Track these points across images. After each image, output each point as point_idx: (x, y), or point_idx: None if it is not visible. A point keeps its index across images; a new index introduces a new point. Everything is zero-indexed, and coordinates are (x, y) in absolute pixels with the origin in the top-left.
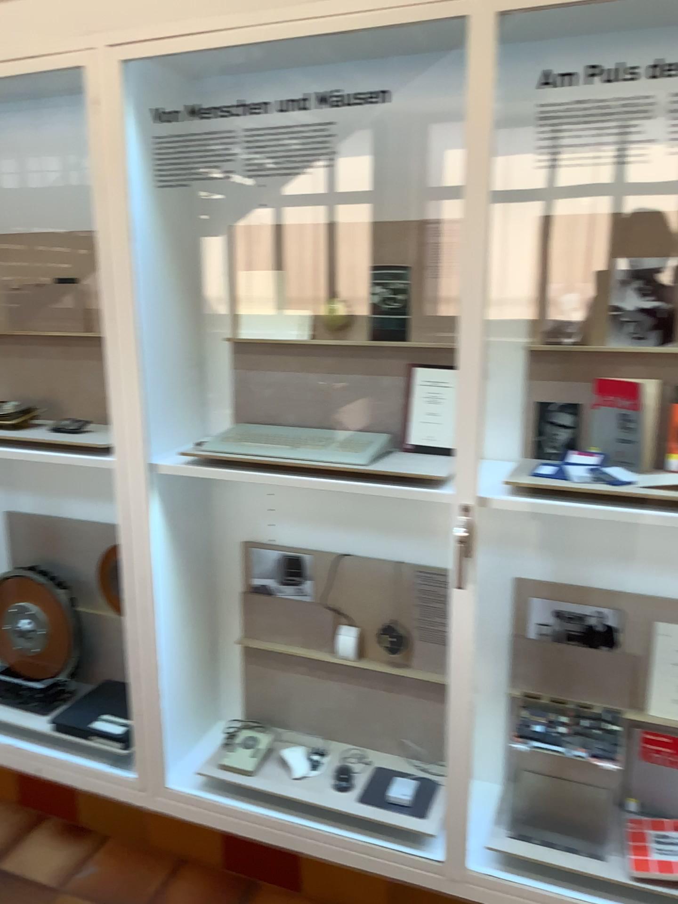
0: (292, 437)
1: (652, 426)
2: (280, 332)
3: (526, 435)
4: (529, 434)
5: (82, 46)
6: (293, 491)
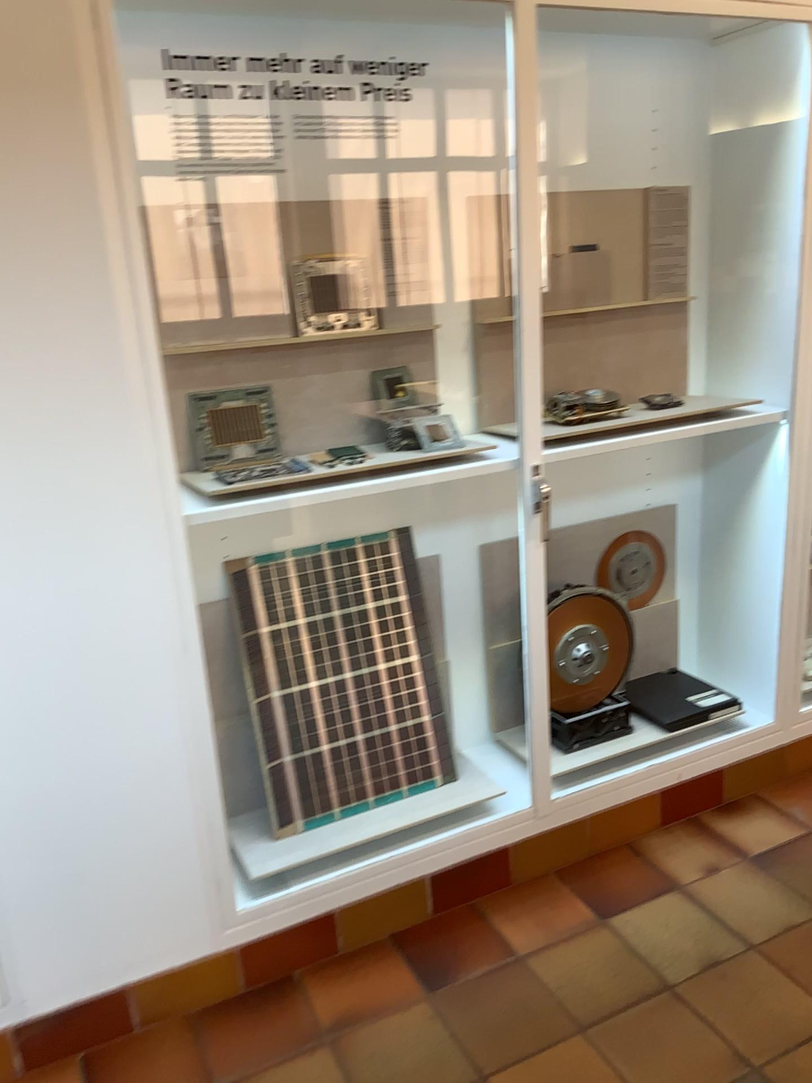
0: None
1: None
2: None
3: None
4: None
5: None
6: None
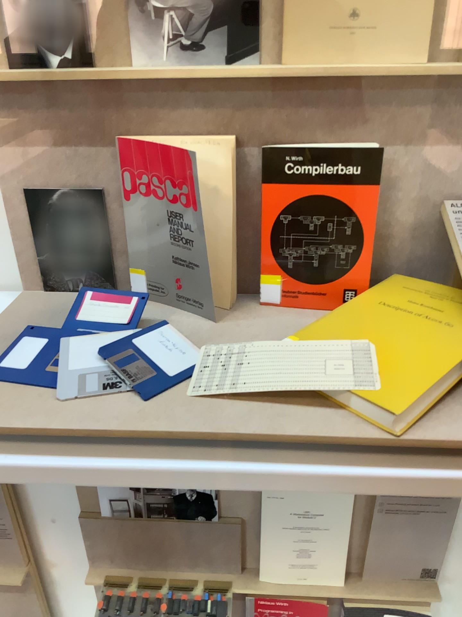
0: None
1: (228, 227)
2: None
3: (25, 251)
4: (30, 247)
5: None
6: None
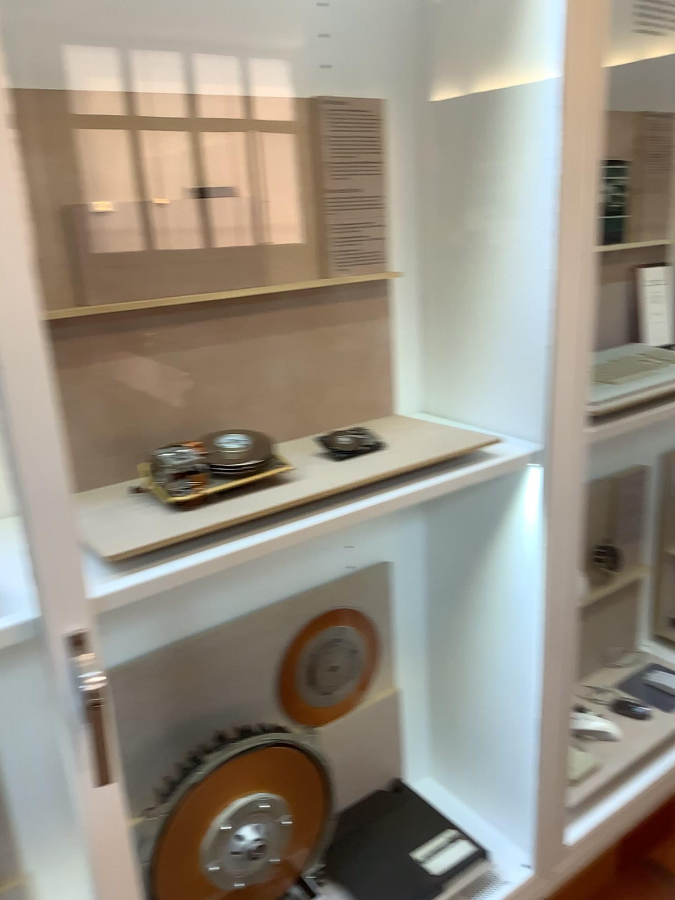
0: None
1: None
2: None
3: None
4: None
5: None
6: None
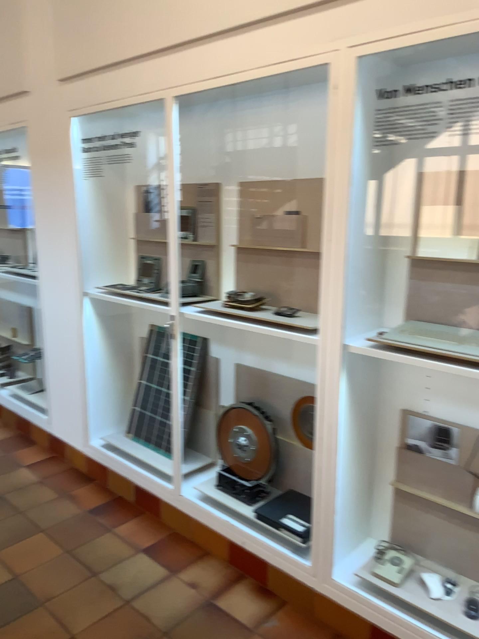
0: (456, 335)
1: None
2: (451, 253)
3: None
4: None
5: (329, 49)
6: (449, 376)
